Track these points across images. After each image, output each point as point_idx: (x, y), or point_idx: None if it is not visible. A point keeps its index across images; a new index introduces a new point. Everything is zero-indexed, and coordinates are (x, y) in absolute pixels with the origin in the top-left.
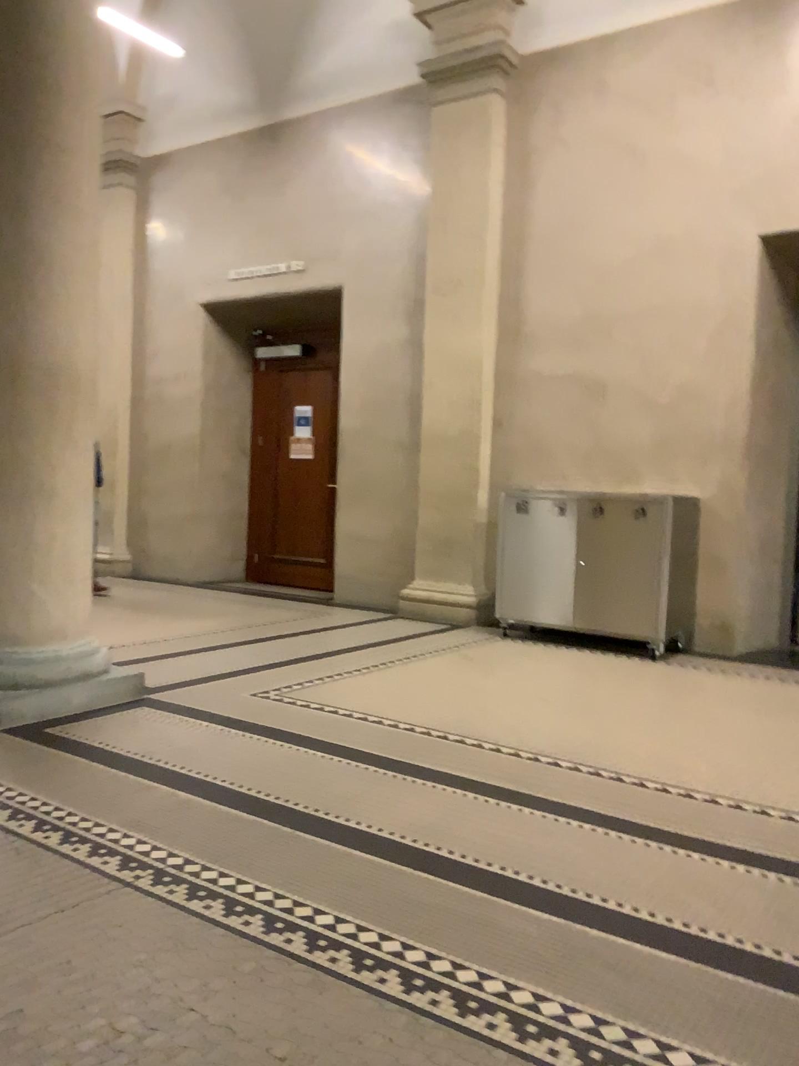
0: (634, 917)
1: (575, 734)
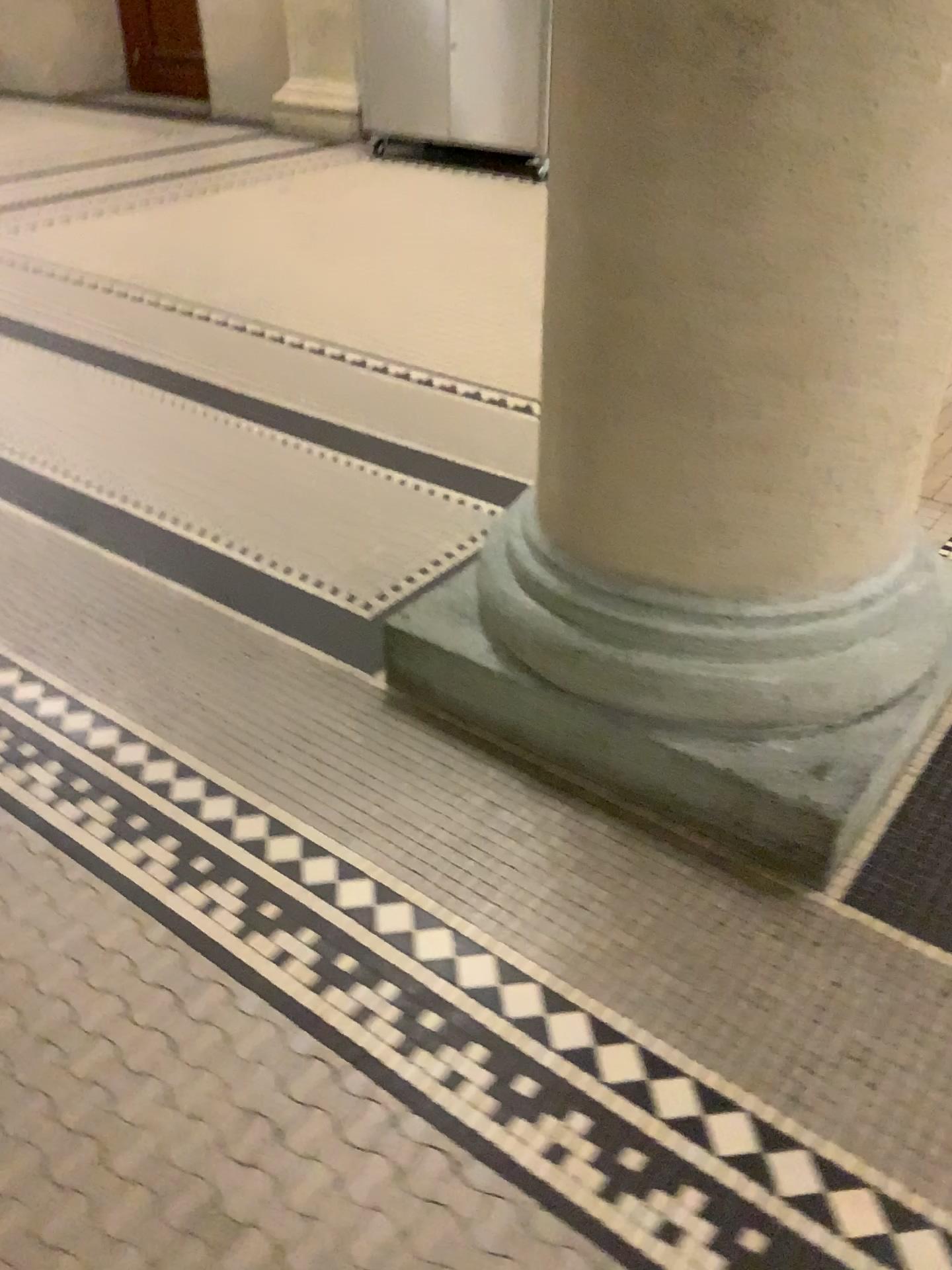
0: (67, 481)
1: (293, 283)
